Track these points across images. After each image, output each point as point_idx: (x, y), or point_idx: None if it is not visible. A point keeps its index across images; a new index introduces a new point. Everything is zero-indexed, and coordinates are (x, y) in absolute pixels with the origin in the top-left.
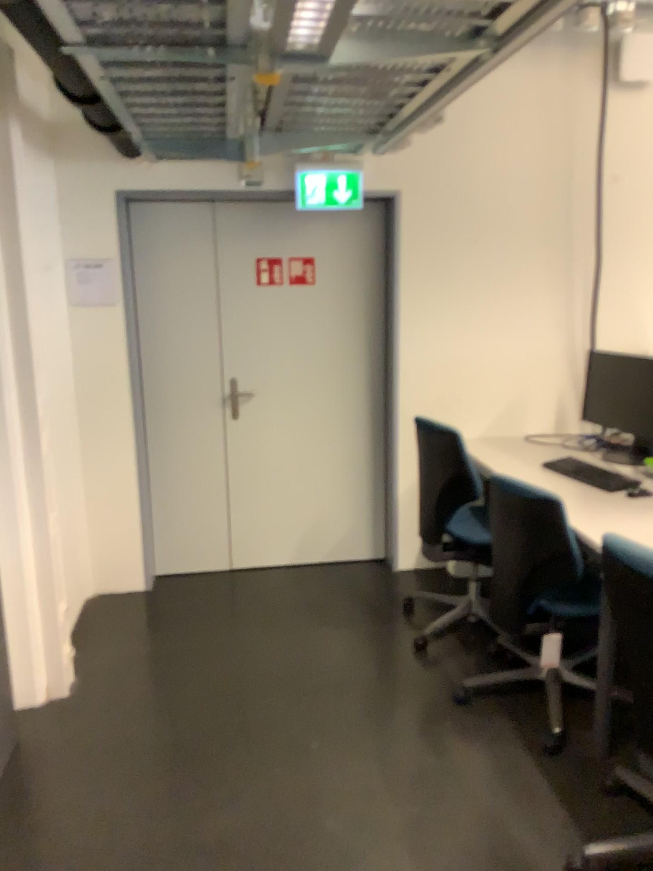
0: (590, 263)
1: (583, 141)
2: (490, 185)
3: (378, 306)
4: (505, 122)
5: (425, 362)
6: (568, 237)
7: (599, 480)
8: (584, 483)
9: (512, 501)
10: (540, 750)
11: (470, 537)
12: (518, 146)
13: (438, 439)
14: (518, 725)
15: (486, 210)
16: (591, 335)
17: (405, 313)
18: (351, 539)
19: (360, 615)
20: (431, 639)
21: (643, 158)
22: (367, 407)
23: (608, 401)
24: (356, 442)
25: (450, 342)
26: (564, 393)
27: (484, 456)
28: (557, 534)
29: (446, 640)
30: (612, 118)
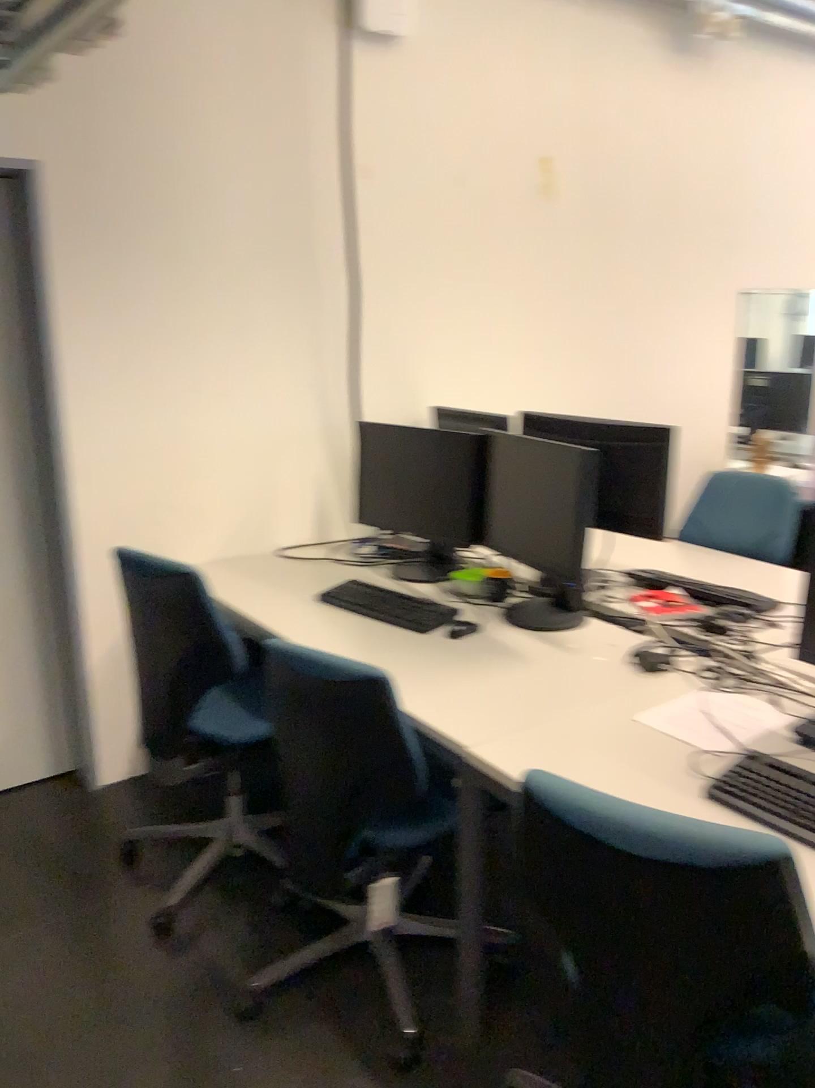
0: (344, 291)
1: (322, 108)
2: (193, 164)
3: (21, 356)
4: (208, 64)
5: (114, 448)
6: (312, 252)
7: (405, 613)
8: (389, 623)
9: (303, 682)
10: (390, 1073)
11: (225, 731)
12: (231, 105)
13: (161, 584)
14: (348, 1034)
15: (190, 203)
16: (354, 396)
17: (72, 369)
18: (14, 747)
19: (49, 891)
20: (180, 908)
21: (402, 142)
22: (18, 527)
23: (389, 490)
24: (6, 589)
25: (152, 413)
26: (324, 480)
27: (232, 596)
28: (386, 729)
29: (204, 903)
30: (359, 79)
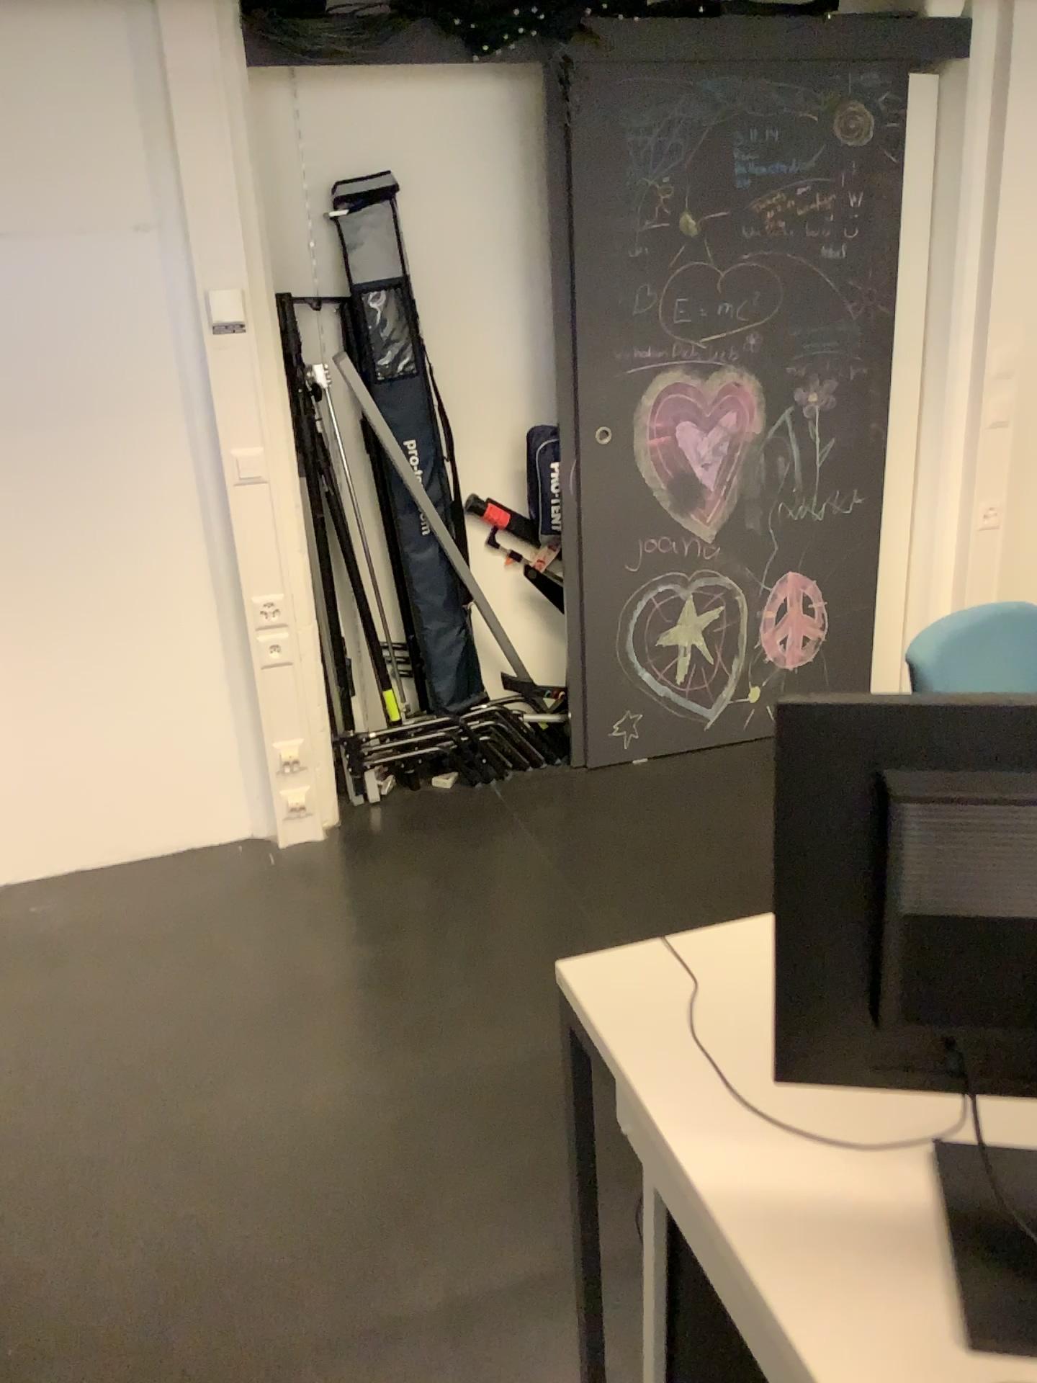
0: None
1: None
2: None
3: None
4: None
5: None
6: None
7: None
8: None
9: None
10: None
11: None
12: None
13: None
14: None
15: None
16: None
17: None
18: None
19: None
20: None
21: None
22: None
23: None
24: None
25: None
26: None
27: None
28: None
29: None
30: None
